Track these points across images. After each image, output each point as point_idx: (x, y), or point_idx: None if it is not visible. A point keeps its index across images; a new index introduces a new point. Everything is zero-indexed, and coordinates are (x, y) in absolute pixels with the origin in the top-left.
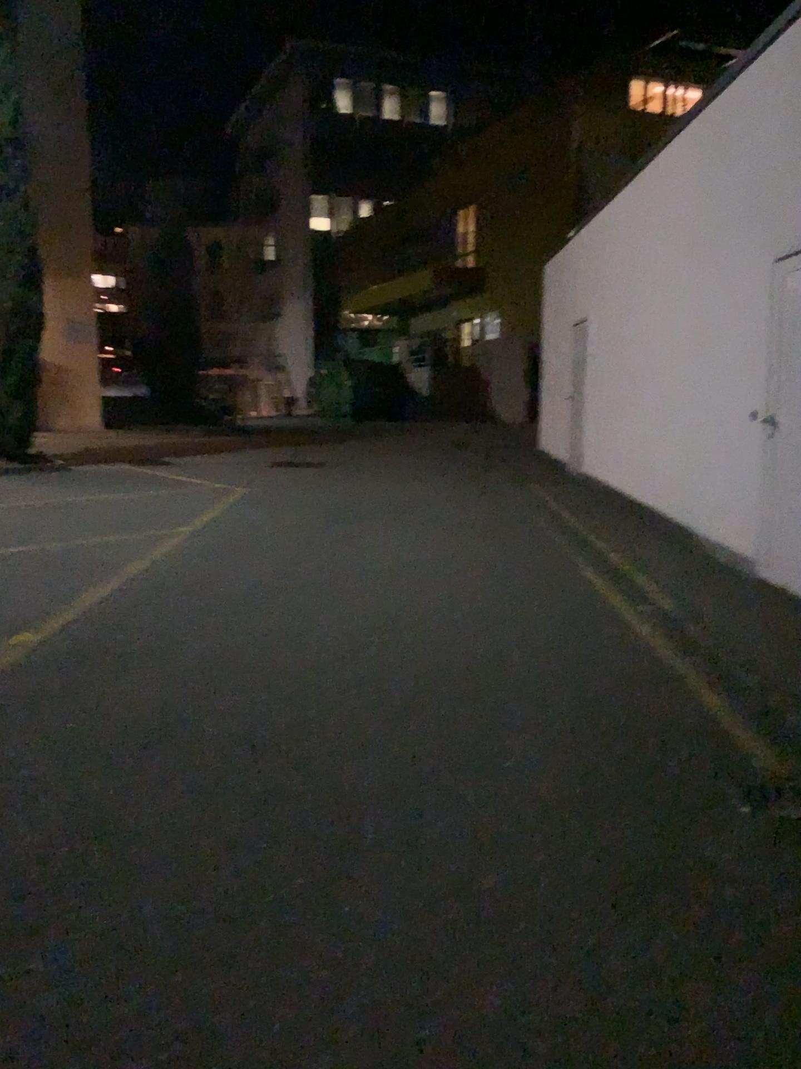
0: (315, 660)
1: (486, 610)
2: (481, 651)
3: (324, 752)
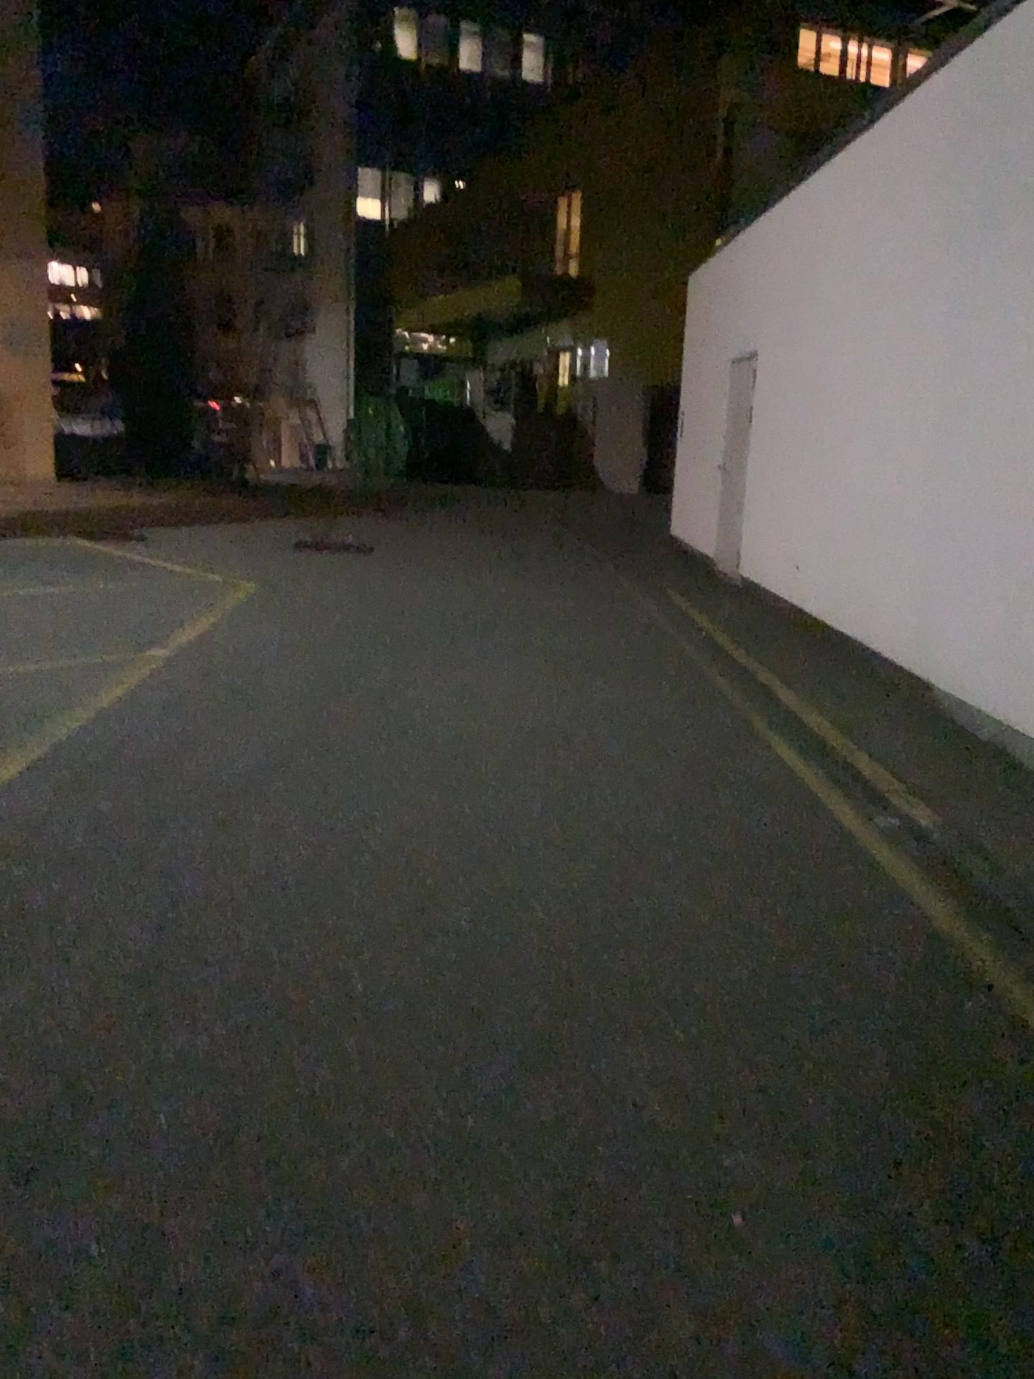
0: (364, 933)
1: (641, 827)
2: (643, 911)
3: (386, 1171)
